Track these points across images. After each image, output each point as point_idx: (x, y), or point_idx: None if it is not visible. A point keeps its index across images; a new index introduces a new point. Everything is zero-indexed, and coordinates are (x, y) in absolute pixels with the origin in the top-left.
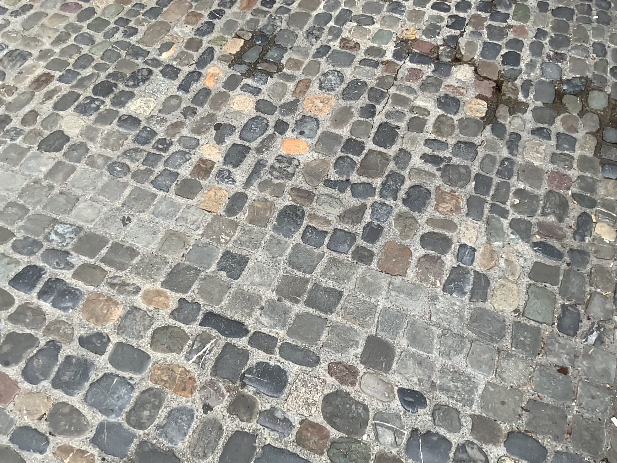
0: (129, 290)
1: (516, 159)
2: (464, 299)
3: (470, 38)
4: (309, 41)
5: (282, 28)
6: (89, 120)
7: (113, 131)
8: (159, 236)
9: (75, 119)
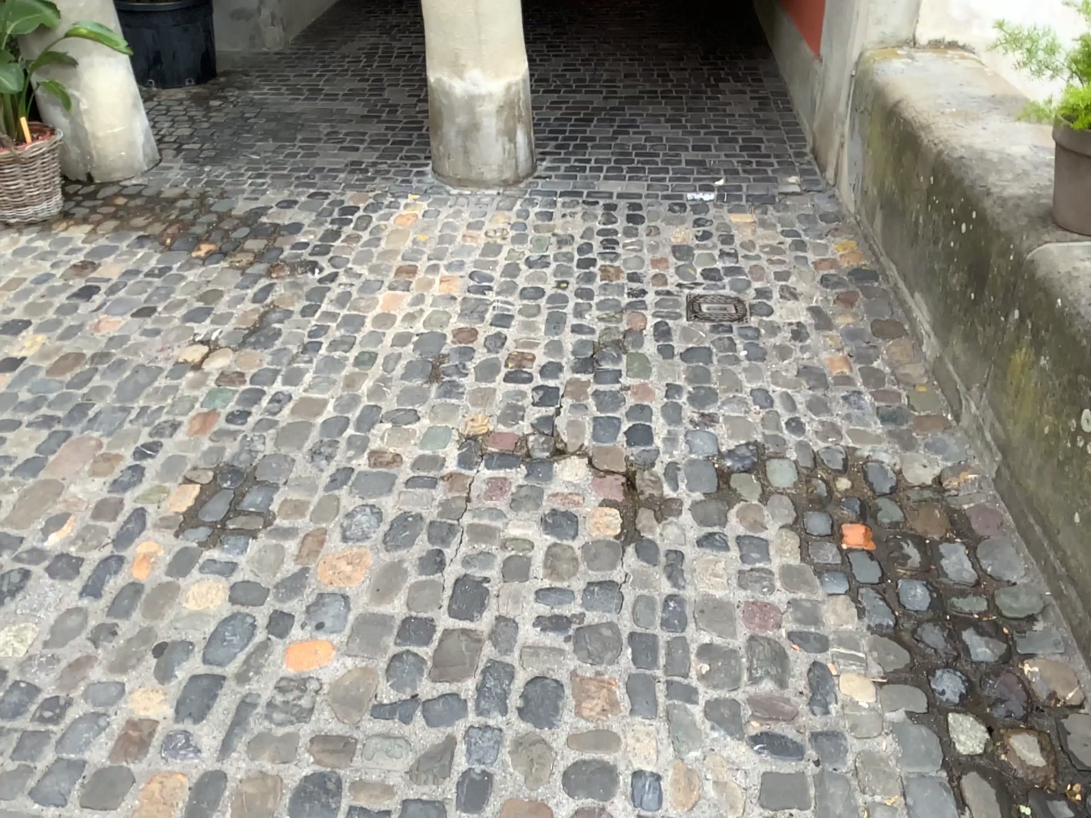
0: None
1: (686, 594)
2: None
3: (570, 414)
4: (315, 465)
5: (264, 453)
6: None
7: None
8: None
9: None
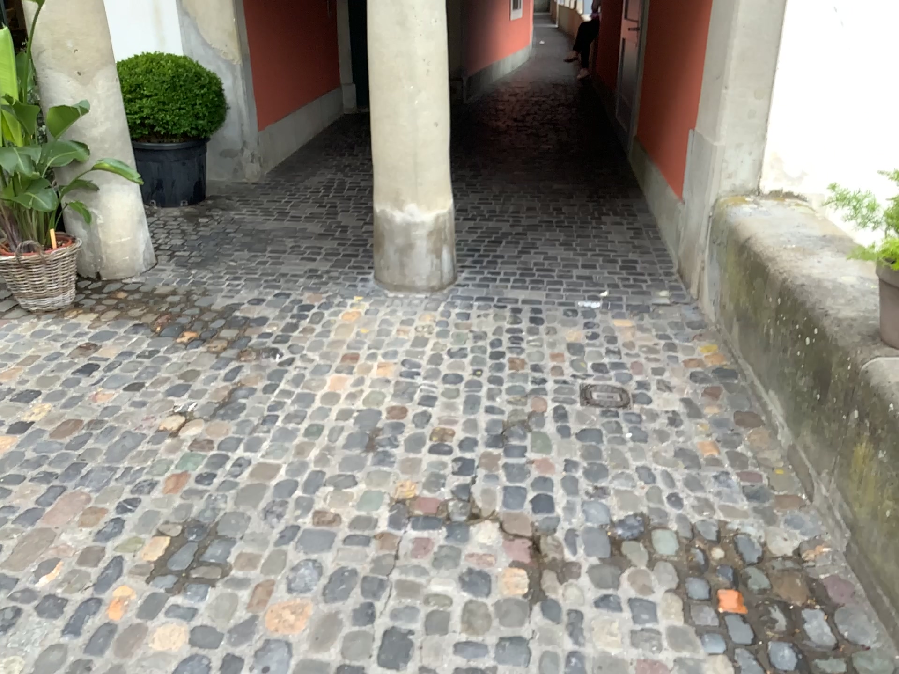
0: None
1: (585, 649)
2: None
3: (484, 484)
4: (268, 522)
5: (226, 510)
6: None
7: None
8: None
9: None
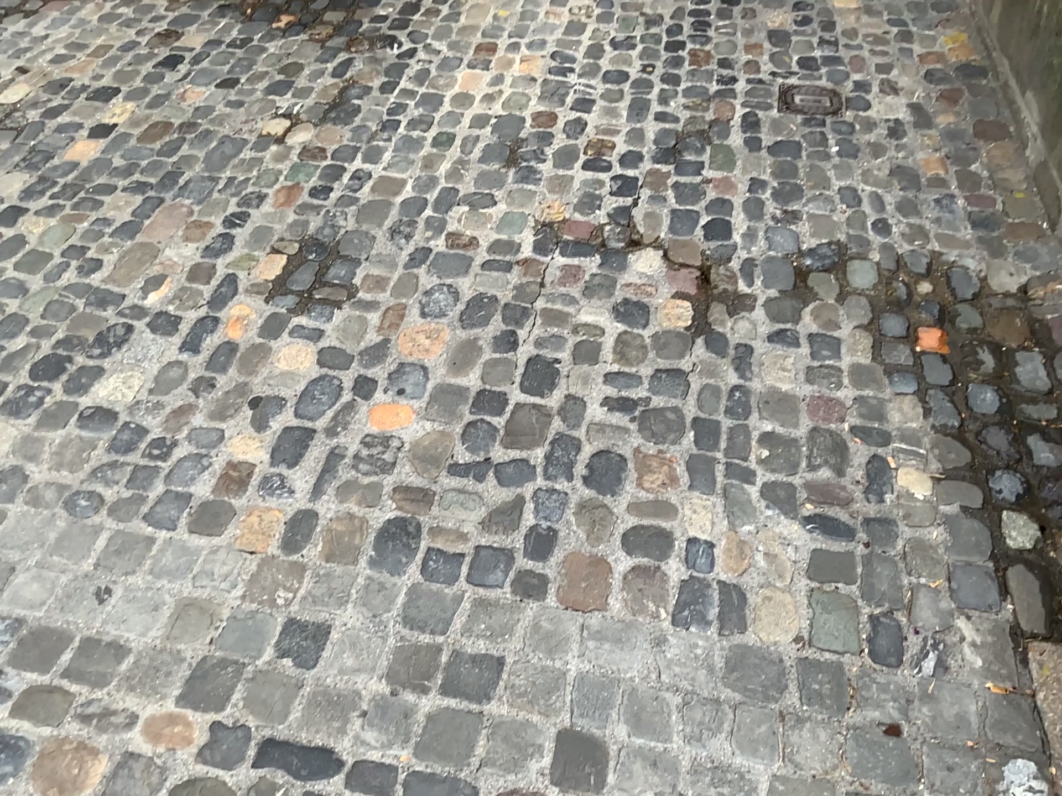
0: (121, 723)
1: (753, 384)
2: (709, 633)
3: (649, 204)
4: (394, 241)
5: (346, 227)
6: (26, 425)
7: (70, 438)
8: (168, 612)
9: (0, 427)
